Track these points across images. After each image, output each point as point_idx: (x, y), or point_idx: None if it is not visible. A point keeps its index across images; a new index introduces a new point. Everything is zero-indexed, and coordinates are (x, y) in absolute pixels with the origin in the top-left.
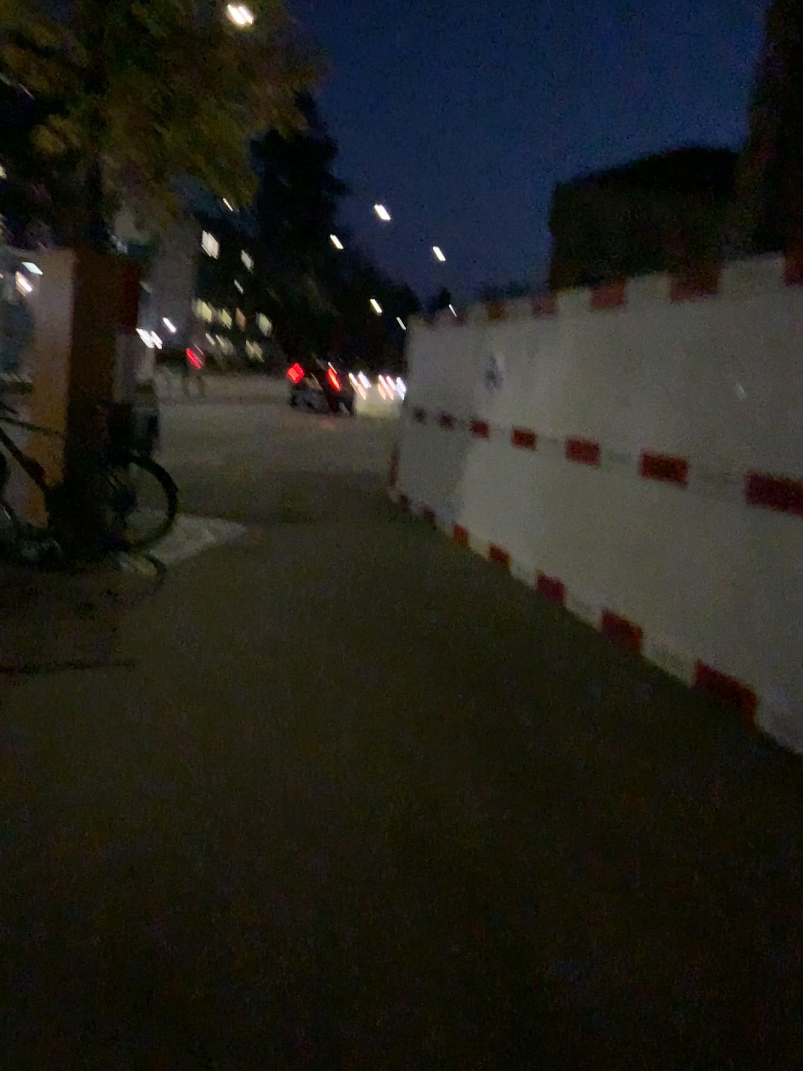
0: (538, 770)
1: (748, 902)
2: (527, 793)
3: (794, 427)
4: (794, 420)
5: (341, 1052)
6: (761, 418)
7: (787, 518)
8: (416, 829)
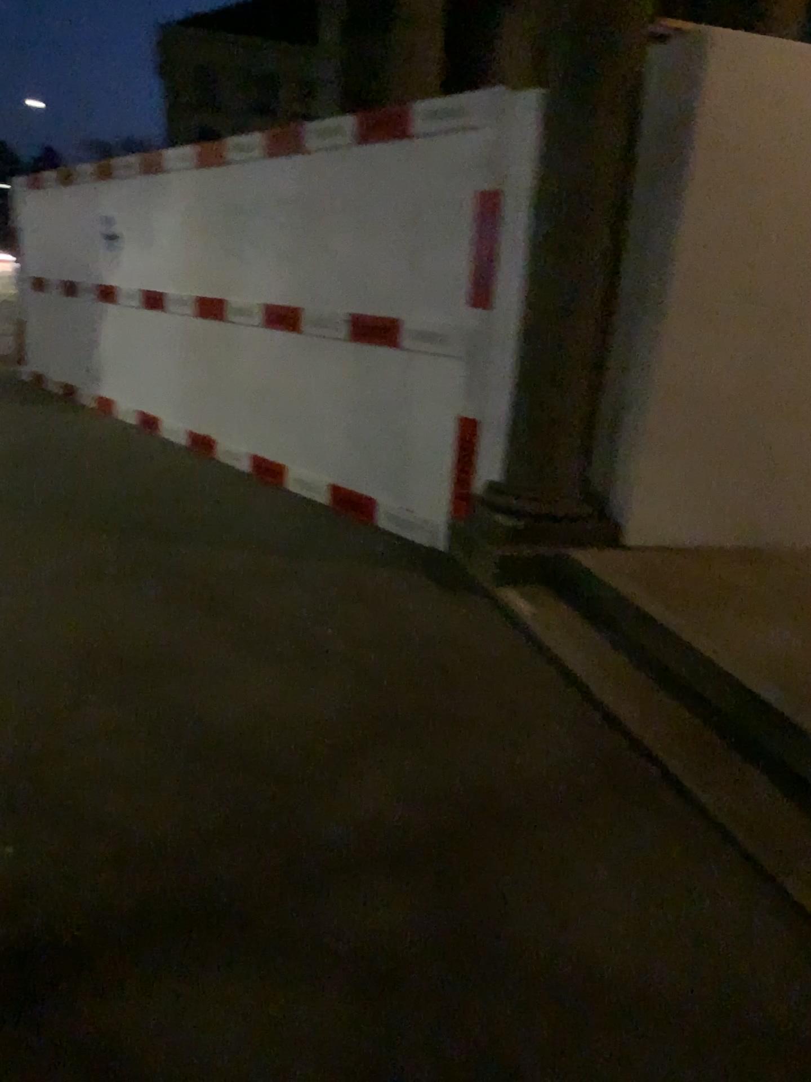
0: (190, 576)
1: (357, 633)
2: (181, 593)
3: (375, 269)
4: (374, 262)
5: (44, 774)
6: (349, 262)
7: (375, 346)
8: (85, 631)
